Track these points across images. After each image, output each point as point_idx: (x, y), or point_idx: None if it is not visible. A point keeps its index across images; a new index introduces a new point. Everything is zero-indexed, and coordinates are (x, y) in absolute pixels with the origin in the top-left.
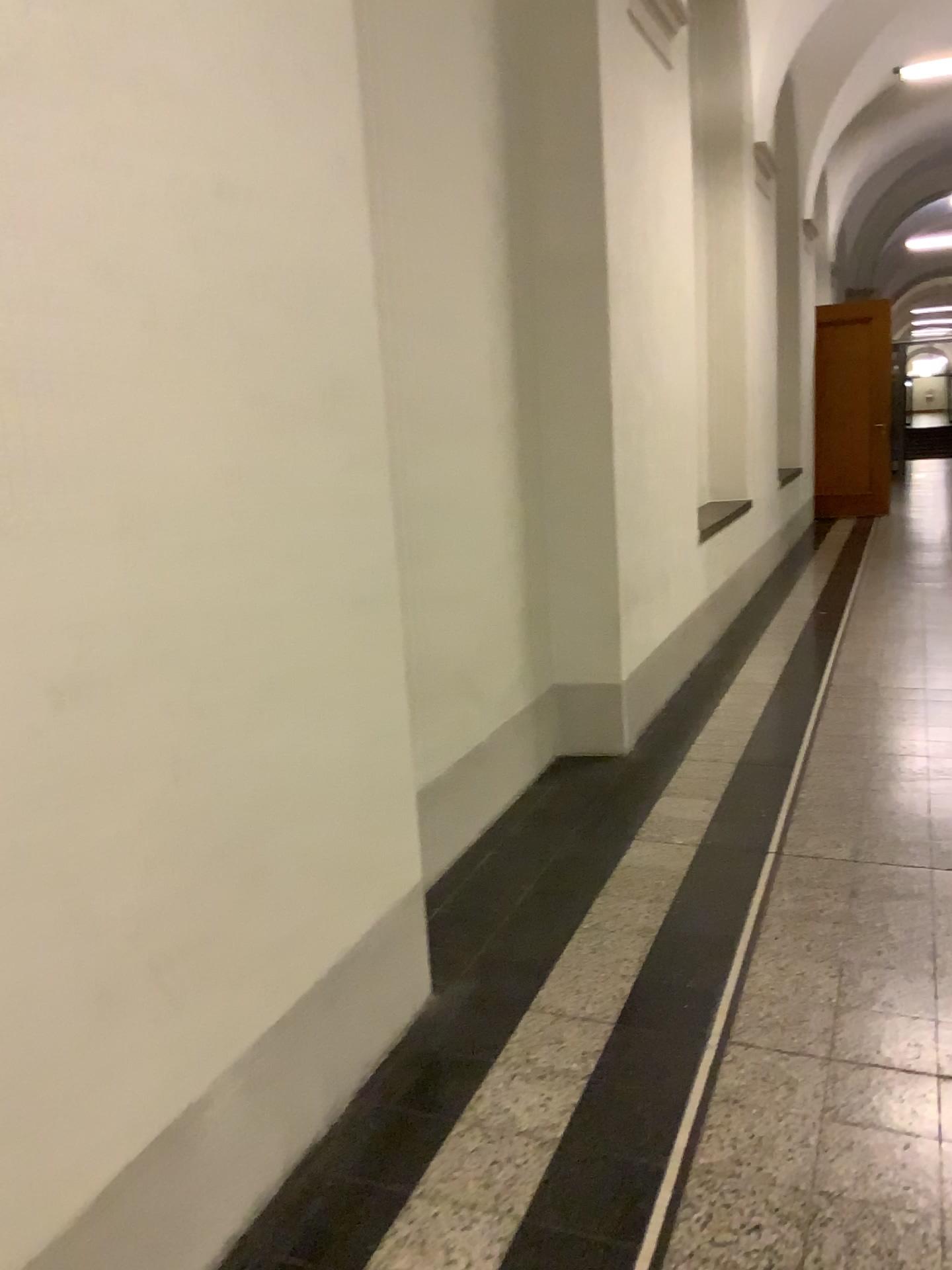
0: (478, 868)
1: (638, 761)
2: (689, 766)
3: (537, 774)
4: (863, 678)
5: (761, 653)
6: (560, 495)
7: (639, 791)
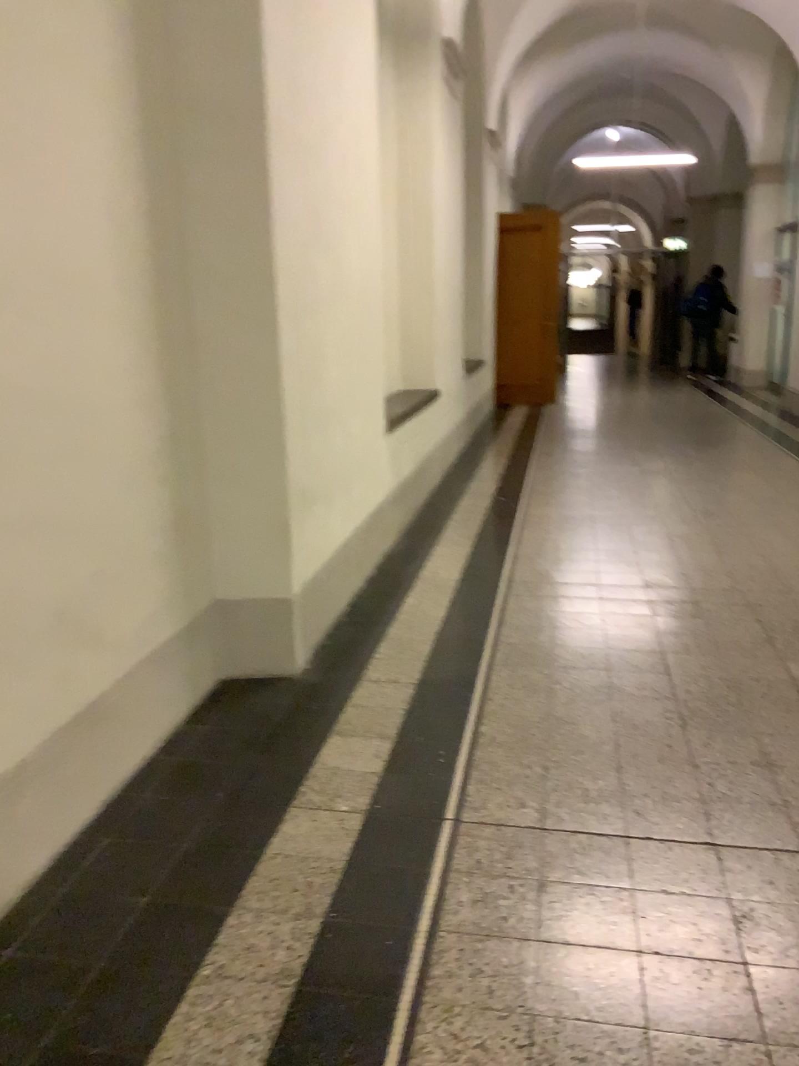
0: (81, 872)
1: (310, 684)
2: (365, 691)
3: (188, 710)
4: (544, 575)
5: (446, 544)
6: (216, 382)
7: (305, 730)
